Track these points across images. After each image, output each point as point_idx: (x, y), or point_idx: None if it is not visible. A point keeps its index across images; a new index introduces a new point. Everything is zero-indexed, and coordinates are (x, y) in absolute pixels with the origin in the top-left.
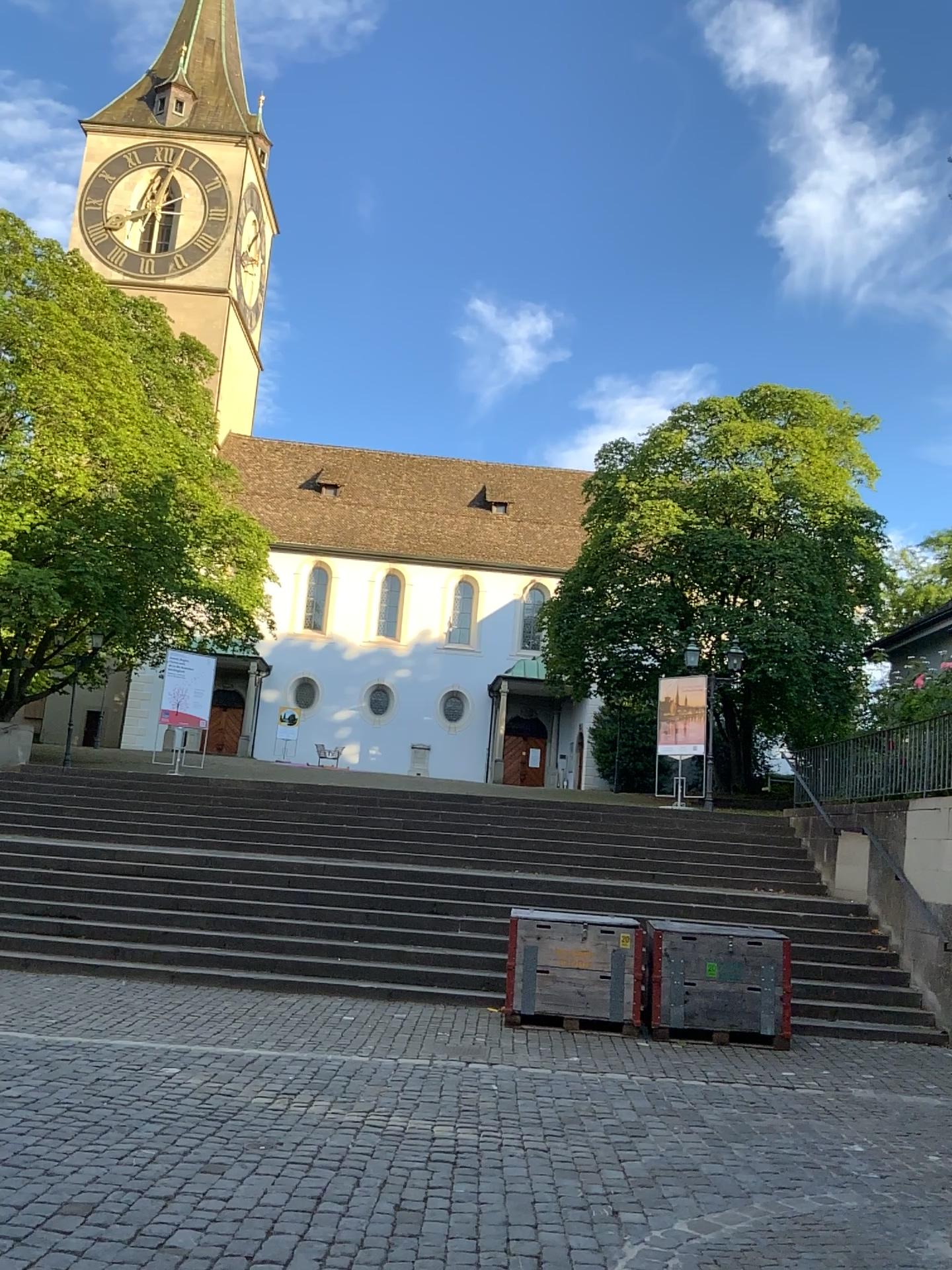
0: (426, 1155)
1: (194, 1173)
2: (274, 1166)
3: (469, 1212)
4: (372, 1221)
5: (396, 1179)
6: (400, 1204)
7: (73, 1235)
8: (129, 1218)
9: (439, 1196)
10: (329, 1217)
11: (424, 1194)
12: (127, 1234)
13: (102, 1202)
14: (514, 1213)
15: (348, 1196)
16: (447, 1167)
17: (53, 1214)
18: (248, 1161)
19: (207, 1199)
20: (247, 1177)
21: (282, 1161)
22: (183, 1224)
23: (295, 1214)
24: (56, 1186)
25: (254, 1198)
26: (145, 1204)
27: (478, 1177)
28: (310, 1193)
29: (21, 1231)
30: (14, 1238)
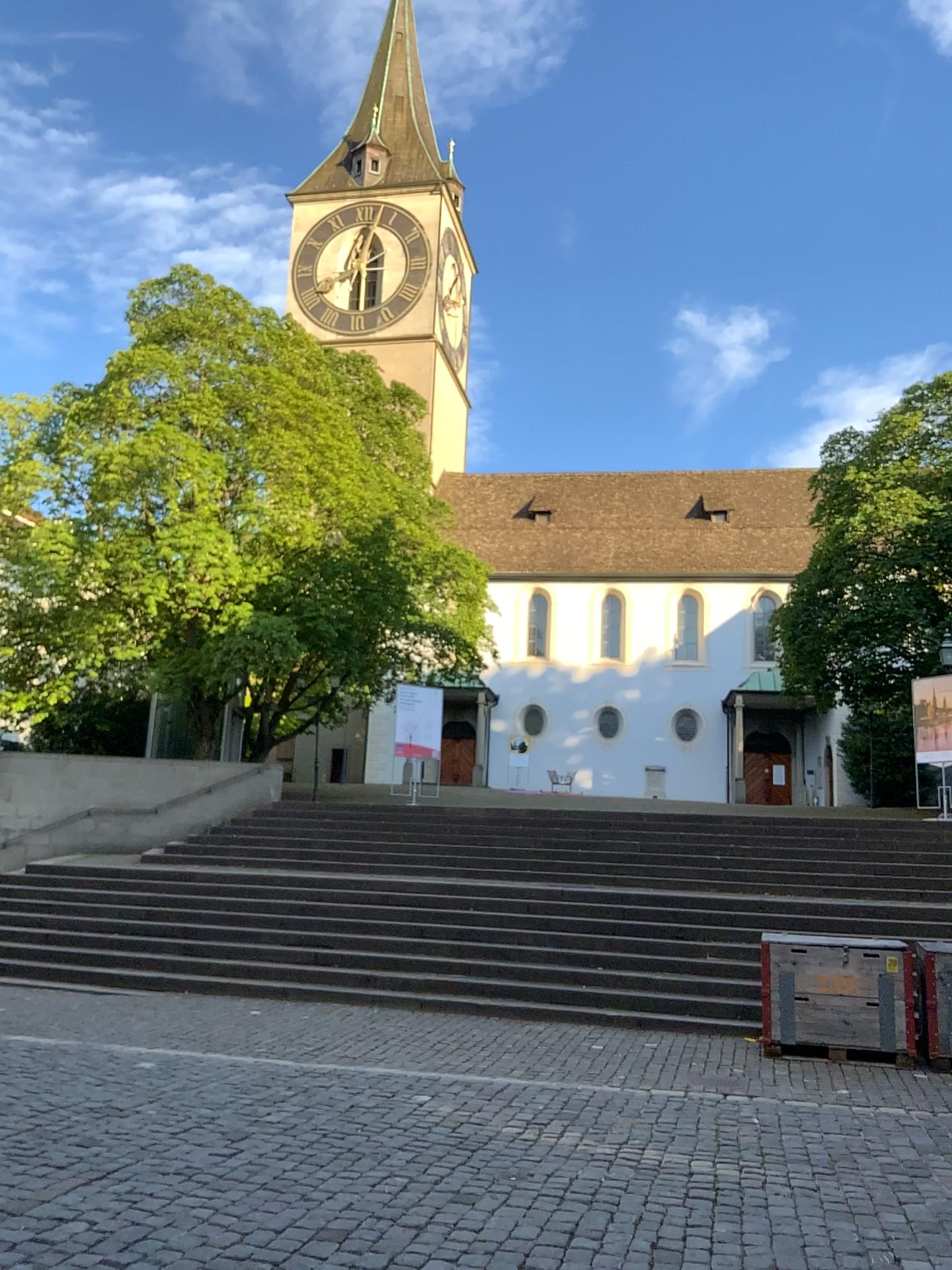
0: (681, 1191)
1: (443, 1202)
2: (523, 1197)
3: (731, 1254)
4: (627, 1259)
5: (651, 1215)
6: (657, 1243)
7: (327, 1260)
8: (382, 1245)
9: (698, 1236)
10: (582, 1253)
11: (682, 1232)
12: (379, 1261)
13: (355, 1228)
14: (782, 1257)
15: (601, 1231)
16: (705, 1204)
17: (309, 1238)
18: (496, 1192)
19: (457, 1229)
20: (496, 1208)
21: (531, 1193)
22: (434, 1253)
23: (546, 1248)
24: (311, 1210)
25: (504, 1229)
26: (397, 1231)
27: (739, 1216)
28: (561, 1227)
29: (279, 1253)
30: (273, 1260)
